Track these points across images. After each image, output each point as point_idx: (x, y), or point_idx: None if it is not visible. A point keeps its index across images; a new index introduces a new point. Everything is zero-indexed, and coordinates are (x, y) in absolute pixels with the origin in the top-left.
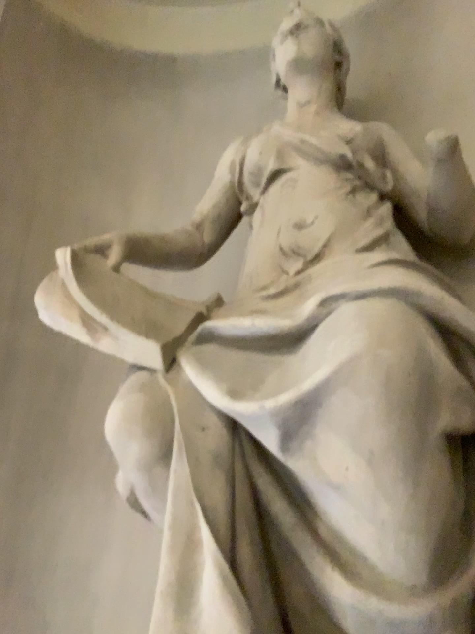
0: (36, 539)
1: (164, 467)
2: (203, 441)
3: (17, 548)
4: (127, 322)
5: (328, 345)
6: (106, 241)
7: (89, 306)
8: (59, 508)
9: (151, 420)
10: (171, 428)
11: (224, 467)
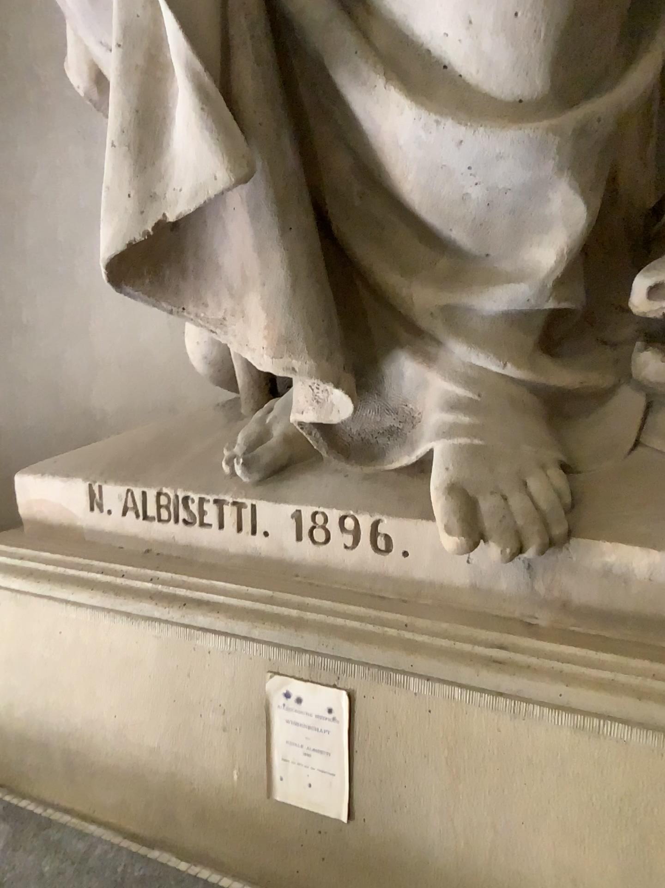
0: (0, 246)
1: None
2: None
3: None
4: None
5: None
6: None
7: None
8: (28, 202)
9: None
10: None
11: None
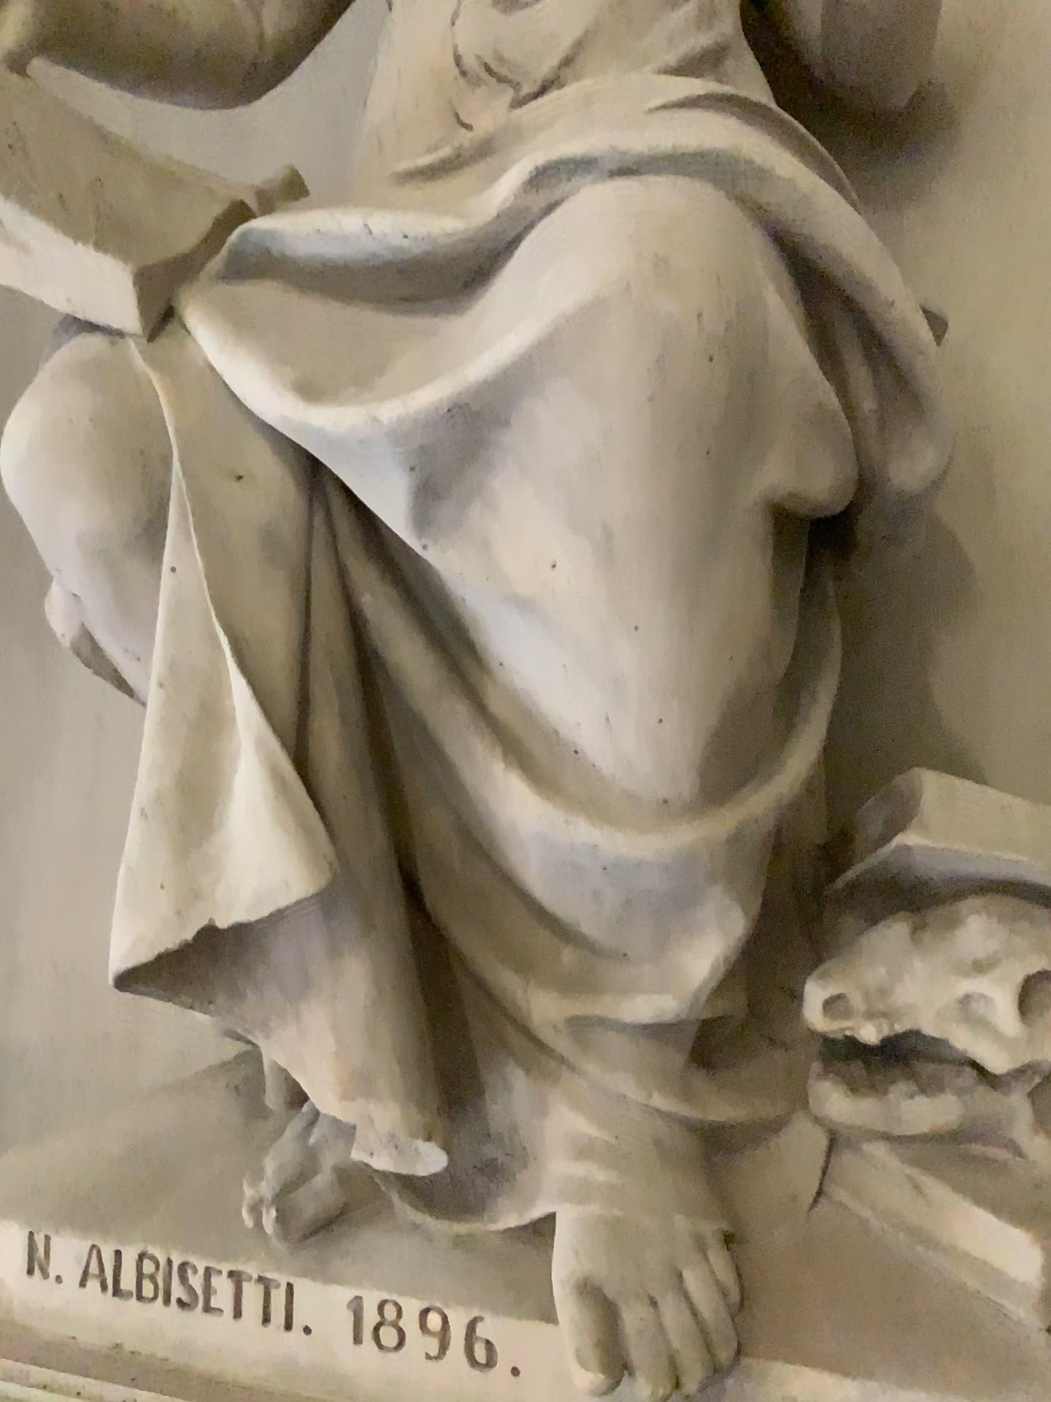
0: None
1: (145, 570)
2: (234, 511)
3: None
4: (49, 215)
5: (533, 280)
6: None
7: None
8: None
9: (111, 458)
10: (160, 481)
11: (281, 570)
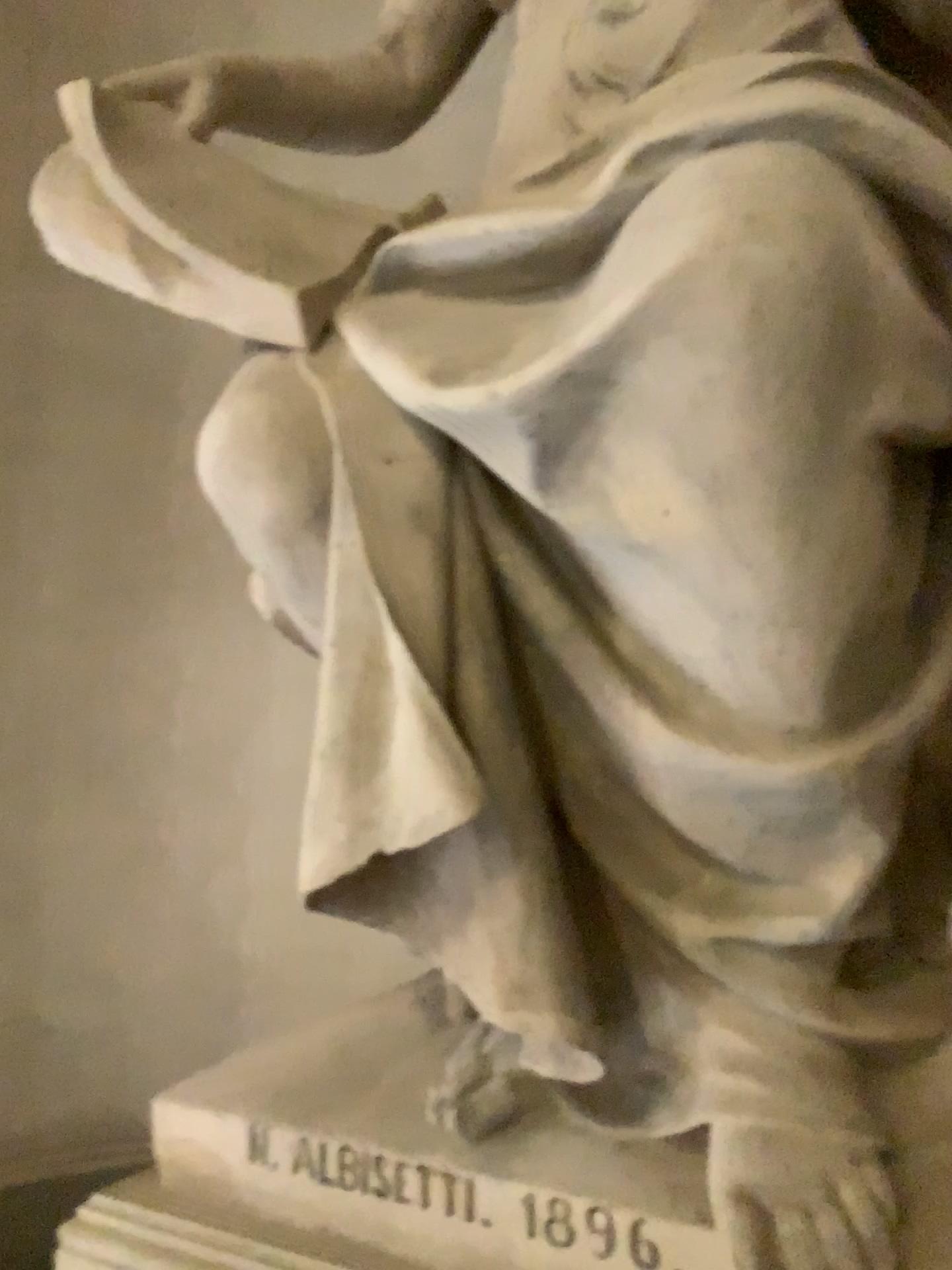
0: (126, 714)
1: (317, 536)
2: (386, 479)
3: (92, 728)
4: (228, 247)
5: (634, 248)
6: (175, 73)
7: (142, 214)
8: (162, 659)
9: (285, 444)
10: (325, 459)
11: (429, 528)
